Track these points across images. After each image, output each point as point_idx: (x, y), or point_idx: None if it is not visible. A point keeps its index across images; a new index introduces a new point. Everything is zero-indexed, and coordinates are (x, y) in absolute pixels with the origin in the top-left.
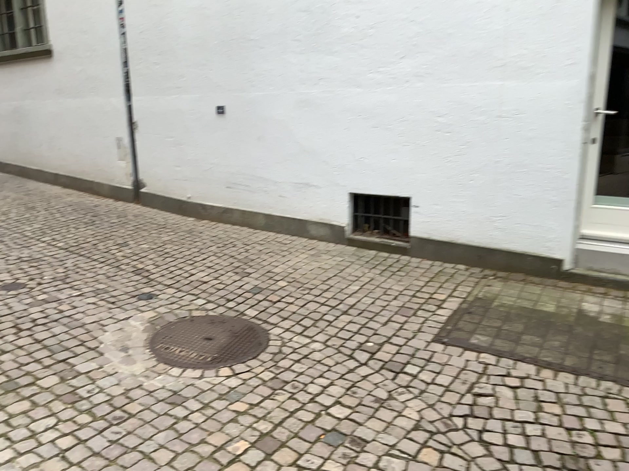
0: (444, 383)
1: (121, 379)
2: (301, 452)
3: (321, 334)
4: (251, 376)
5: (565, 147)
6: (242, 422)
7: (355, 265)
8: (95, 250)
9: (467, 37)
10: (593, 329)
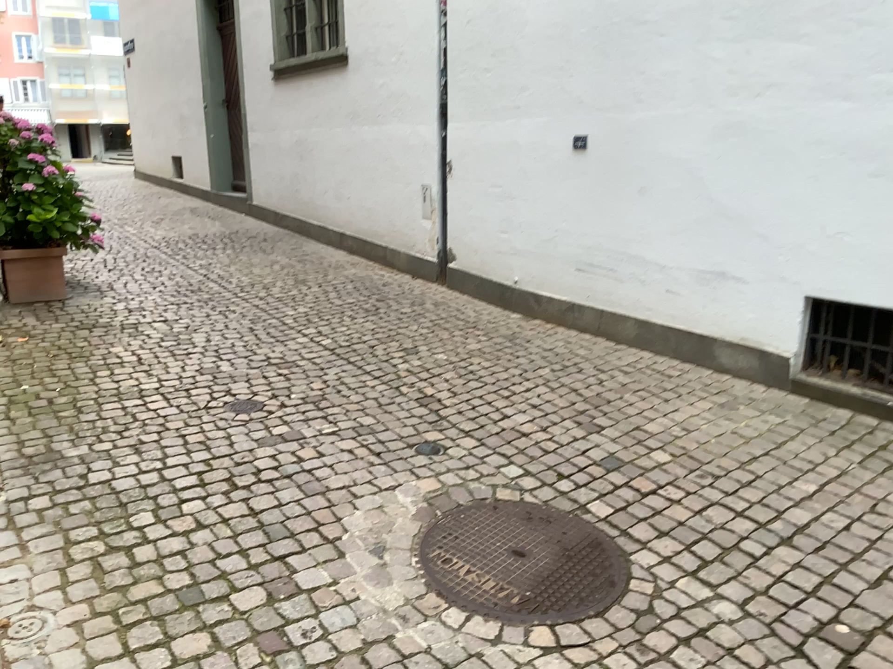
0: None
1: (361, 616)
2: None
3: (736, 582)
4: (590, 659)
5: None
6: None
7: (806, 436)
8: (368, 357)
9: None
10: None
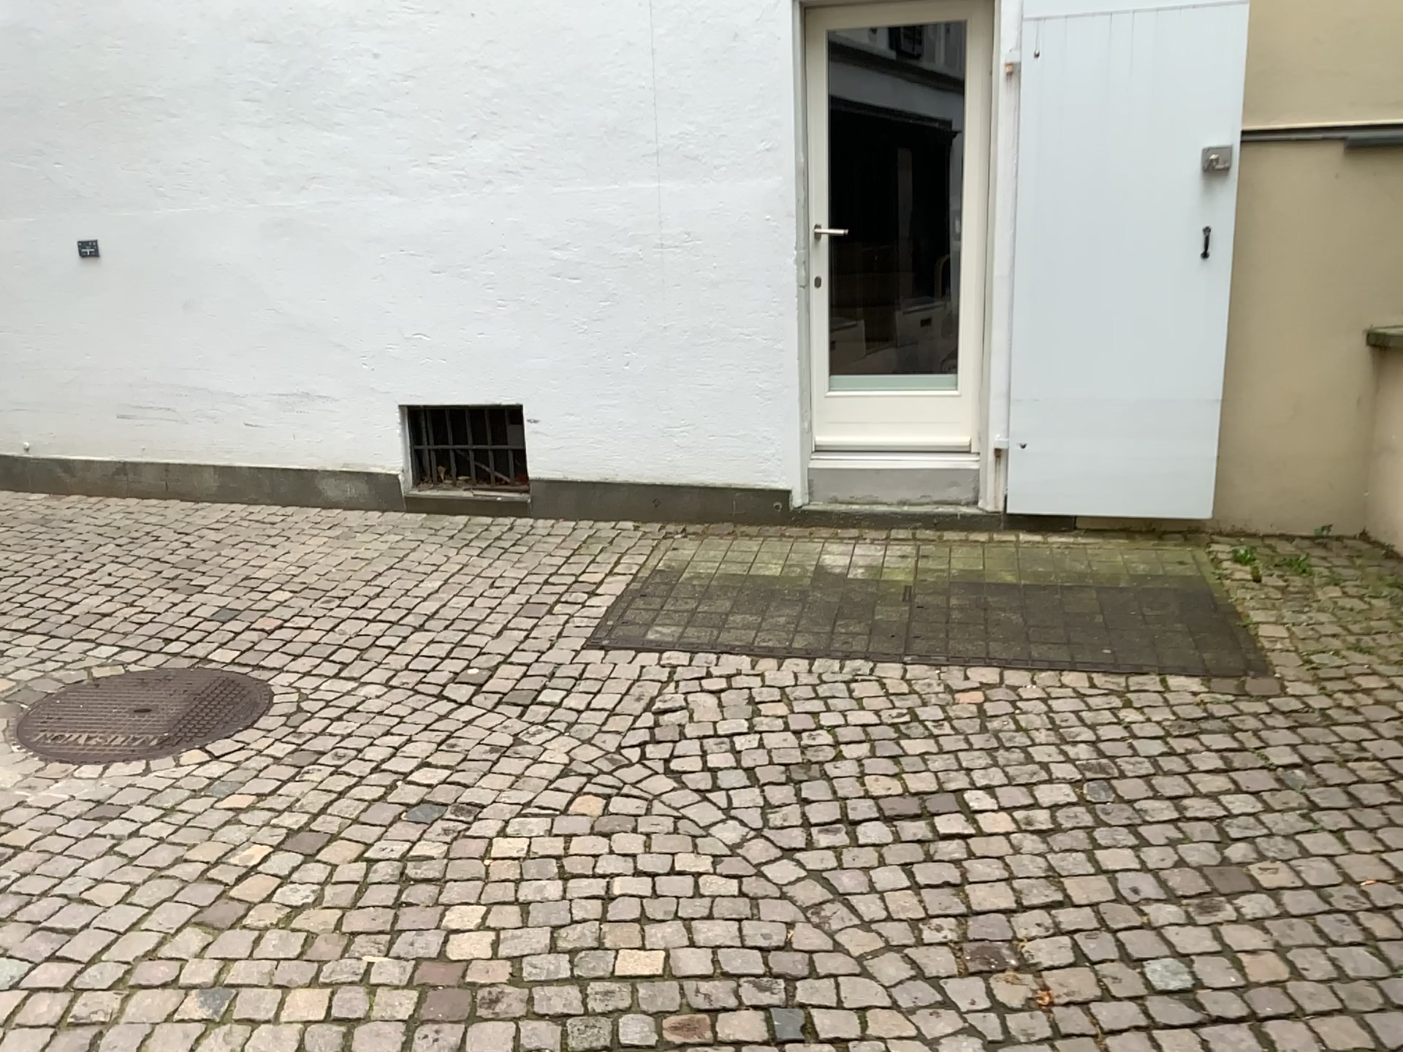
0: (605, 706)
1: None
2: (370, 841)
3: (377, 669)
4: (251, 753)
5: (772, 294)
6: (251, 821)
7: (425, 545)
8: None
9: (587, 101)
10: (839, 593)
